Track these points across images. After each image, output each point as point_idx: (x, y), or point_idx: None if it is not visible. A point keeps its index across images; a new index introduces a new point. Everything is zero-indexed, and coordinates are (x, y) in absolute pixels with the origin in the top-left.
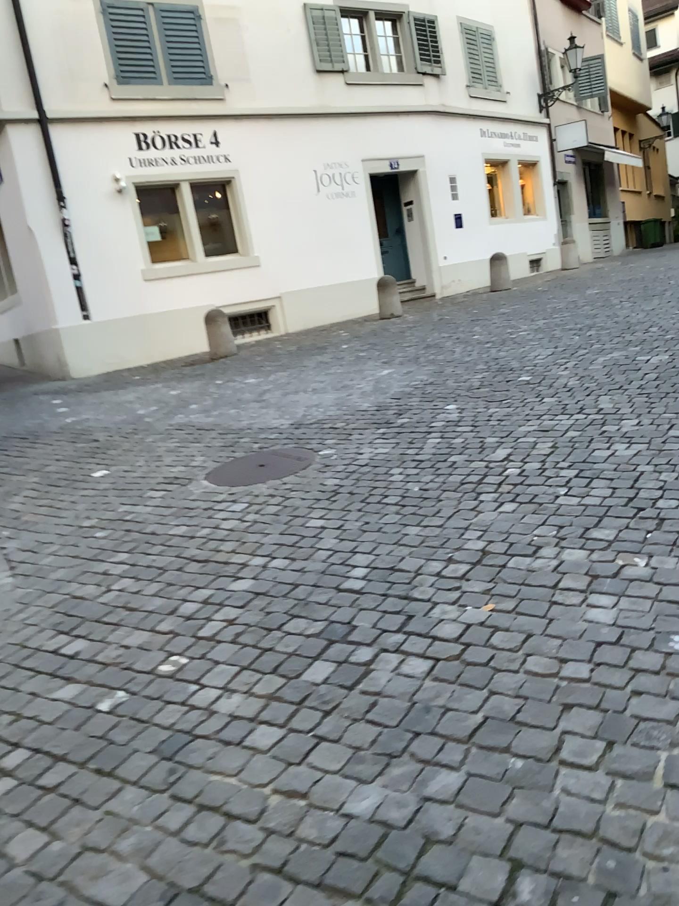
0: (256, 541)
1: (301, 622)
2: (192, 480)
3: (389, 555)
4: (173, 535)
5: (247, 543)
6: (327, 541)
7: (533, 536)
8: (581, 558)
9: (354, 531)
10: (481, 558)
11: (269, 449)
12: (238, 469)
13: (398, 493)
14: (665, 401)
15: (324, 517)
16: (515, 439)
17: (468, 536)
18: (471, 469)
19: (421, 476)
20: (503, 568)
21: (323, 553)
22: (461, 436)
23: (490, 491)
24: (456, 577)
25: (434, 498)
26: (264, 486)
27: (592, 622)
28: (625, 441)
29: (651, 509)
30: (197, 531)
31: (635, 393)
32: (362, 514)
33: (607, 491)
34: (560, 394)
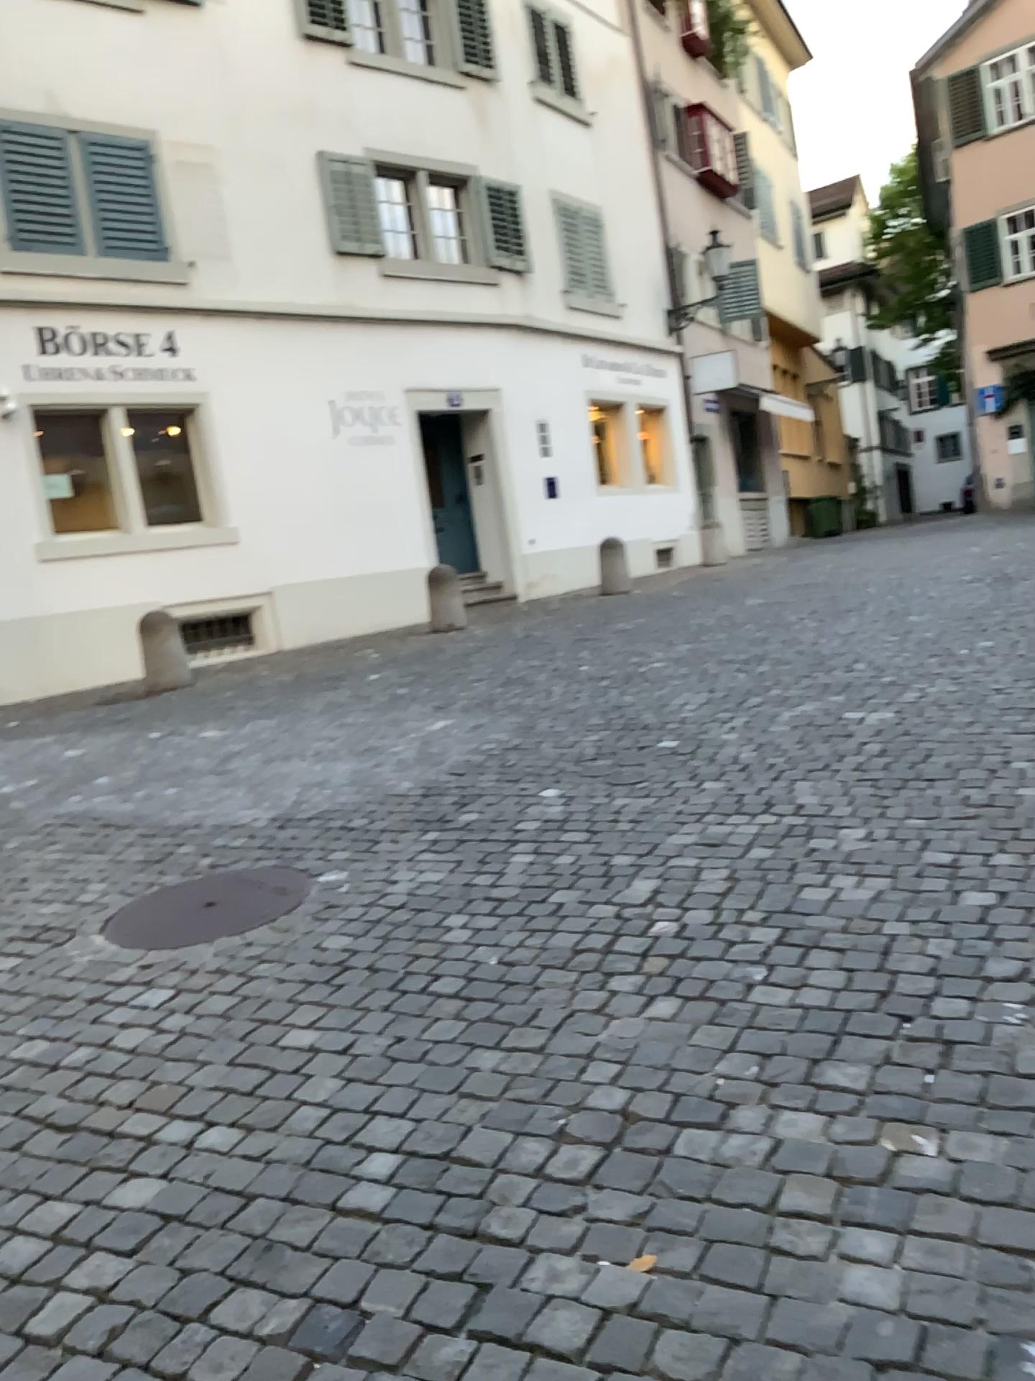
0: (181, 1079)
1: (254, 1295)
2: (77, 935)
3: (440, 1116)
4: (21, 1061)
5: (162, 1083)
6: (320, 1083)
7: (716, 1078)
8: (813, 1132)
9: (374, 1059)
10: (620, 1130)
11: (228, 872)
12: (166, 911)
13: (458, 972)
14: (907, 794)
15: (319, 1023)
16: (664, 864)
17: (593, 1074)
18: (590, 922)
19: (501, 936)
20: (664, 1154)
21: (312, 1112)
22: (569, 853)
23: (627, 971)
24: (575, 1177)
25: (525, 984)
26: (210, 950)
27: (857, 1303)
28: (852, 871)
29: (924, 1016)
30: (70, 1053)
31: (854, 779)
32: (391, 1019)
33: (838, 977)
34: (730, 777)
